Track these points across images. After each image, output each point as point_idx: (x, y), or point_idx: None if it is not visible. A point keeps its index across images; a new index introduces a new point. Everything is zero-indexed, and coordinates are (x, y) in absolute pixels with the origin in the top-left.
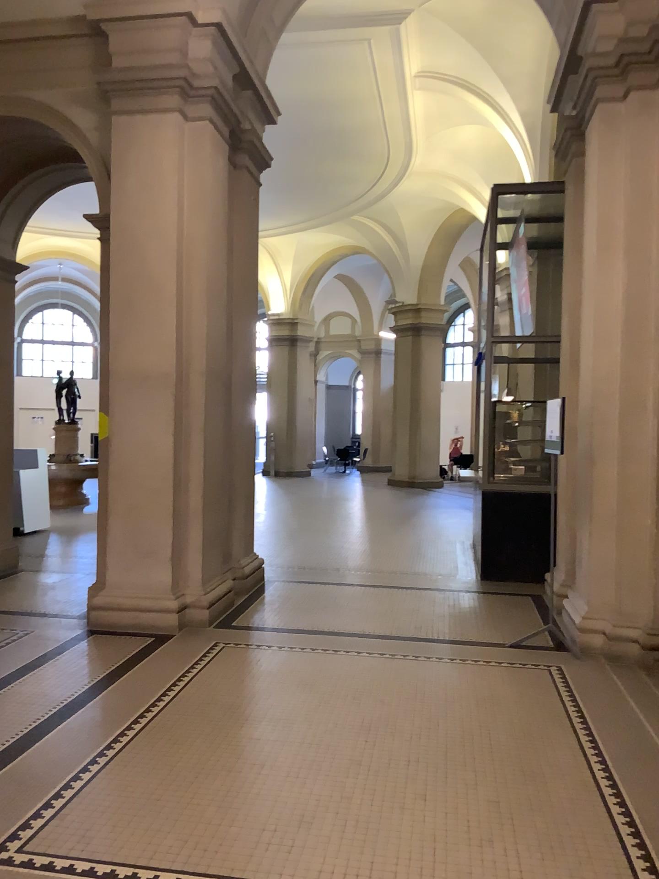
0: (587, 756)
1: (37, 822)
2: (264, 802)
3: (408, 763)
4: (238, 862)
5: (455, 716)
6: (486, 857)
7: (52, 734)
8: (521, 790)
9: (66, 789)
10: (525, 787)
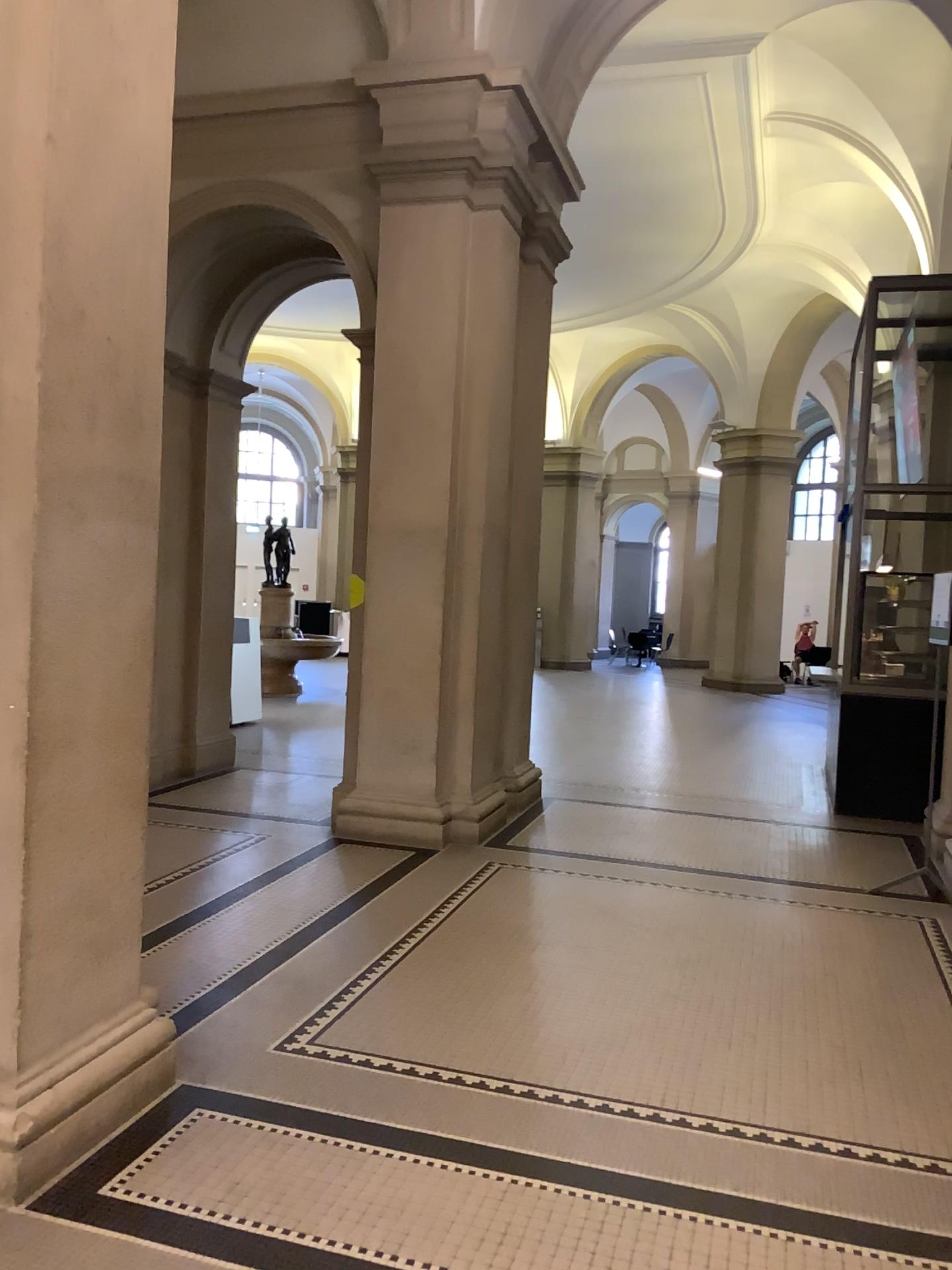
0: None
1: (325, 1019)
2: (568, 1024)
3: (736, 1001)
4: (547, 1073)
5: (795, 961)
6: (827, 1095)
7: (320, 941)
8: (874, 1039)
9: (348, 993)
10: (878, 1036)
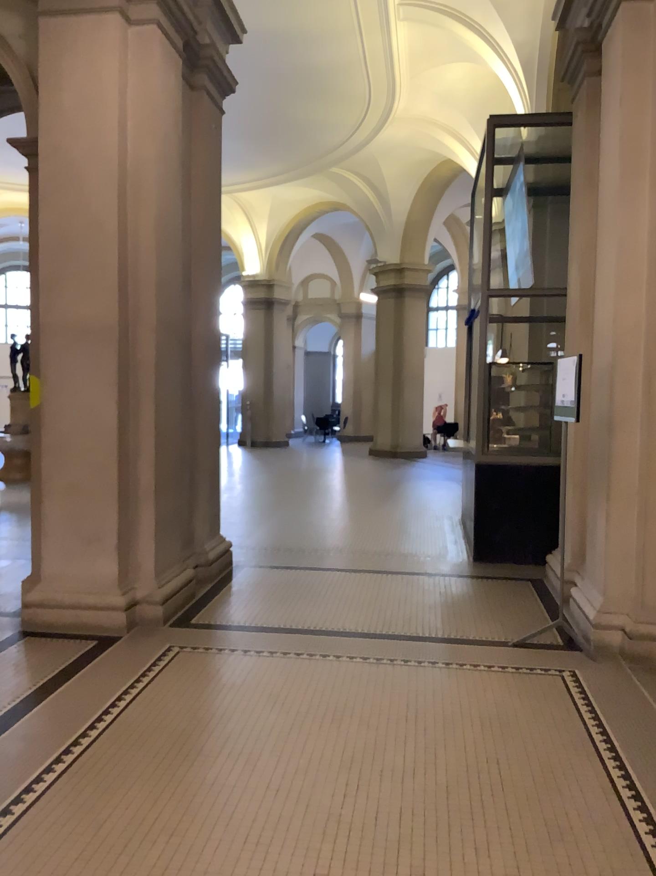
0: (625, 804)
1: None
2: None
3: (401, 819)
4: None
5: (457, 746)
6: None
7: None
8: (549, 860)
9: None
10: (552, 854)
